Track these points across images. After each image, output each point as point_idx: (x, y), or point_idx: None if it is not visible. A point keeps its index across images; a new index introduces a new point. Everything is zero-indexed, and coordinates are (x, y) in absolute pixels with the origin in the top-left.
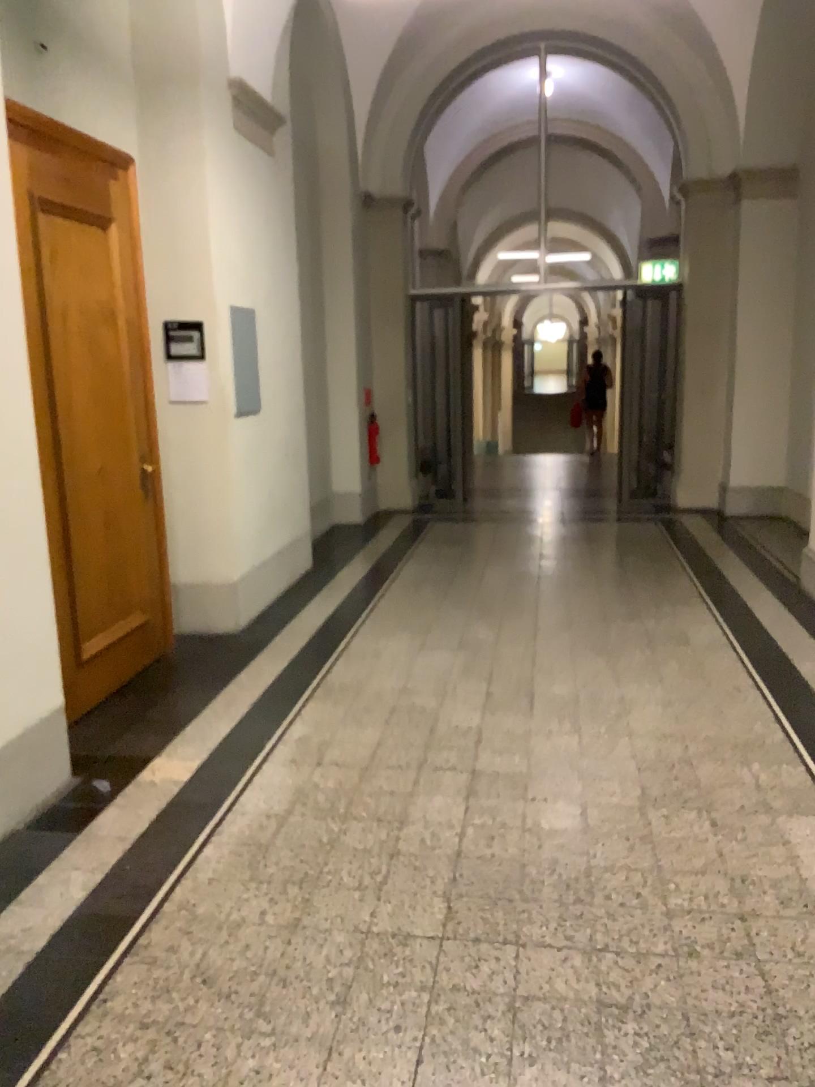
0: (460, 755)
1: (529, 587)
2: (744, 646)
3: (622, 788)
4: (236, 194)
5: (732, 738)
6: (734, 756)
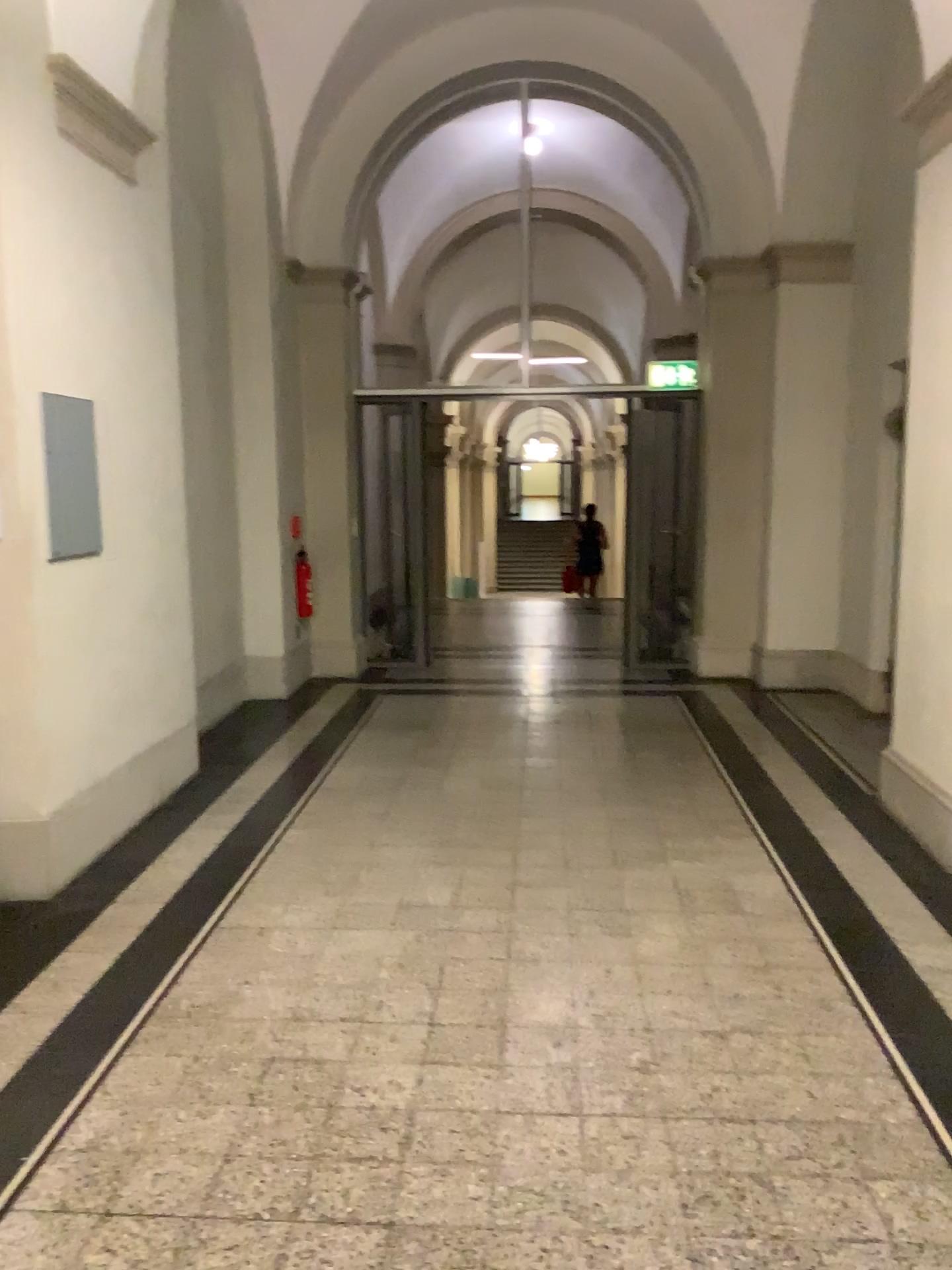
0: (370, 1180)
1: (506, 807)
2: (822, 913)
3: (660, 1266)
4: (60, 226)
5: (835, 1120)
6: (846, 1171)
